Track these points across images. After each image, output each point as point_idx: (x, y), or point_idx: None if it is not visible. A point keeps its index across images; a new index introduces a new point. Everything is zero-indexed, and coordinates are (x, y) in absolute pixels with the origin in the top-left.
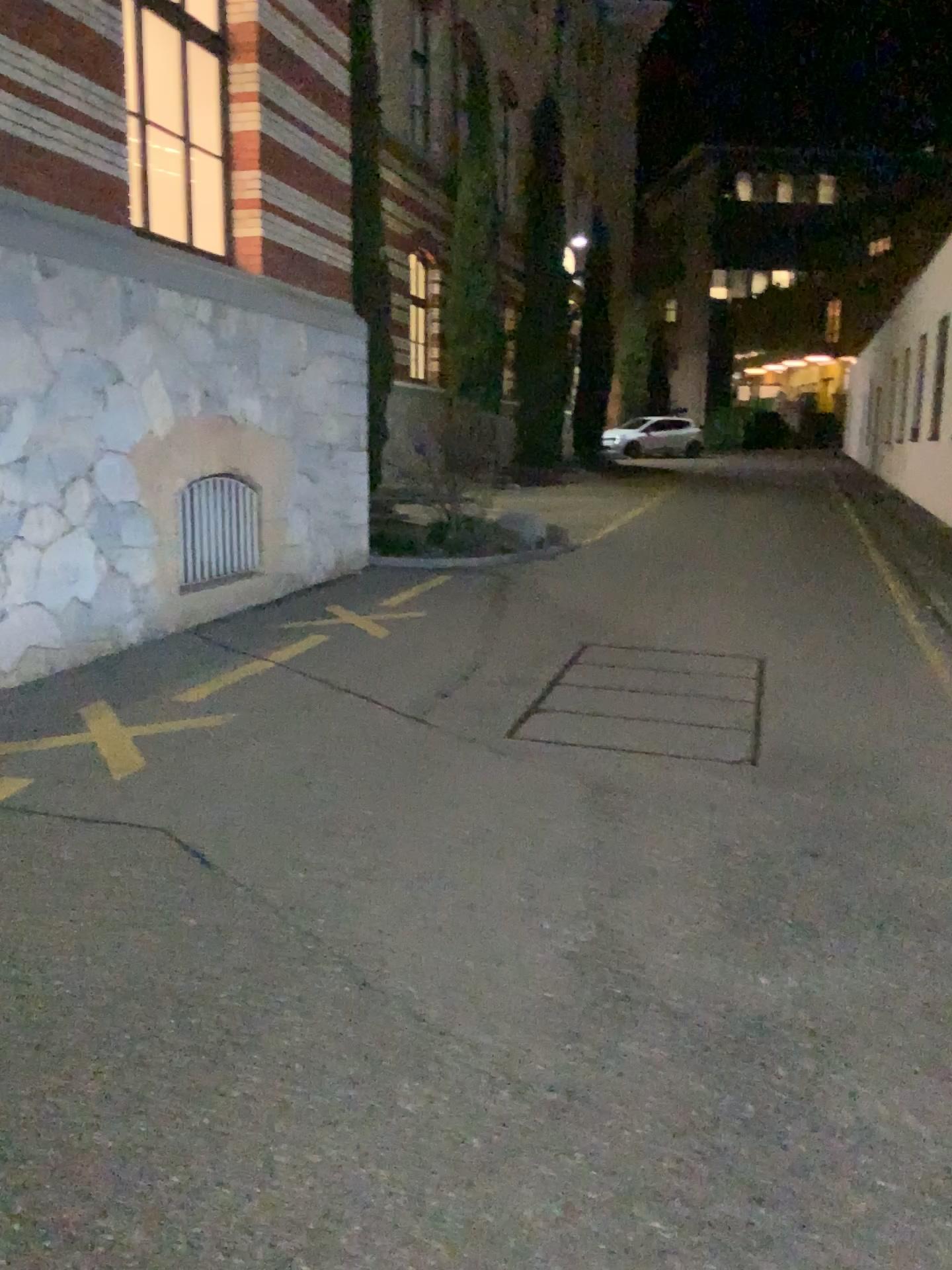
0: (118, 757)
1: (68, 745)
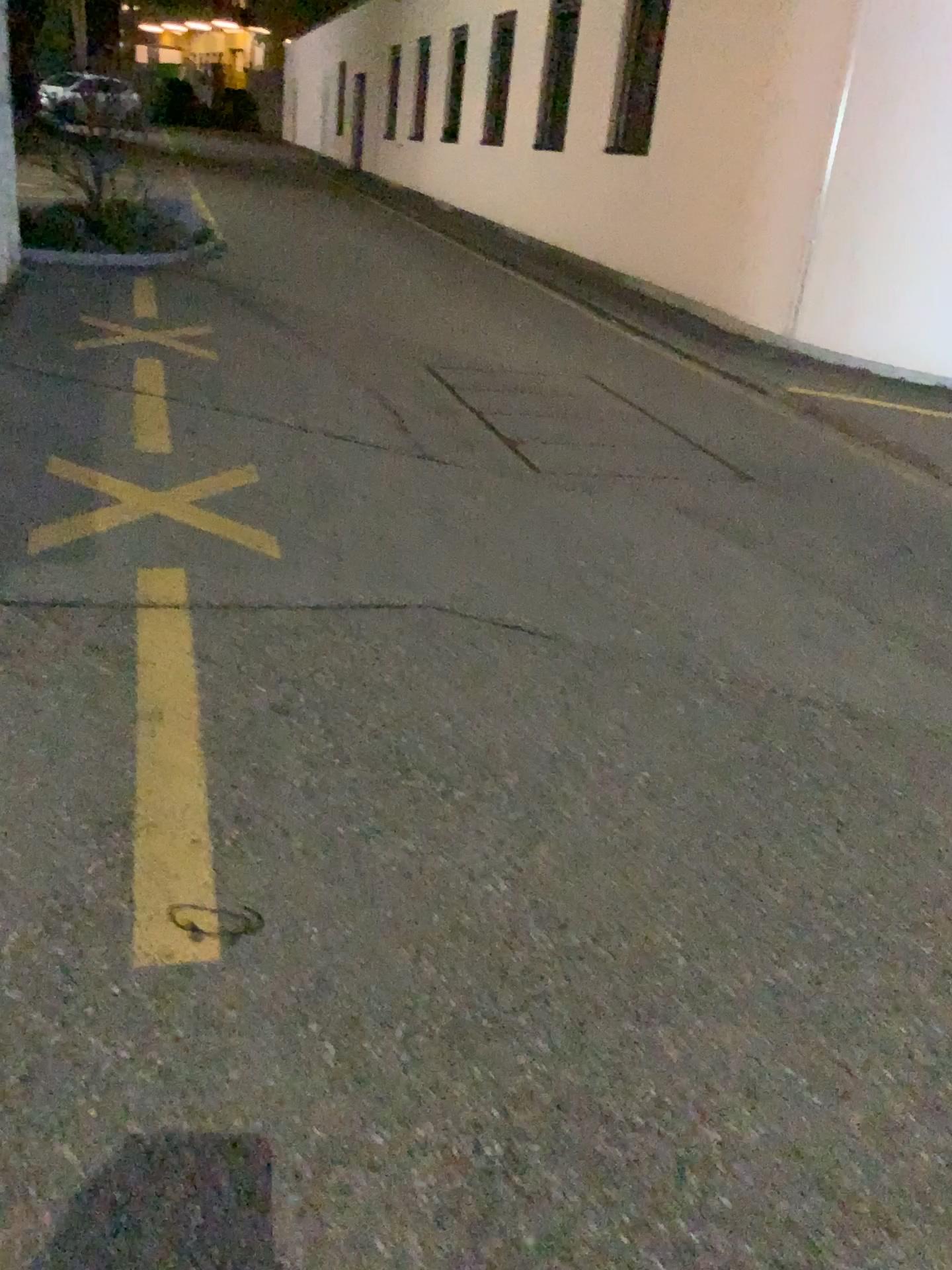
0: (222, 530)
1: (131, 520)
